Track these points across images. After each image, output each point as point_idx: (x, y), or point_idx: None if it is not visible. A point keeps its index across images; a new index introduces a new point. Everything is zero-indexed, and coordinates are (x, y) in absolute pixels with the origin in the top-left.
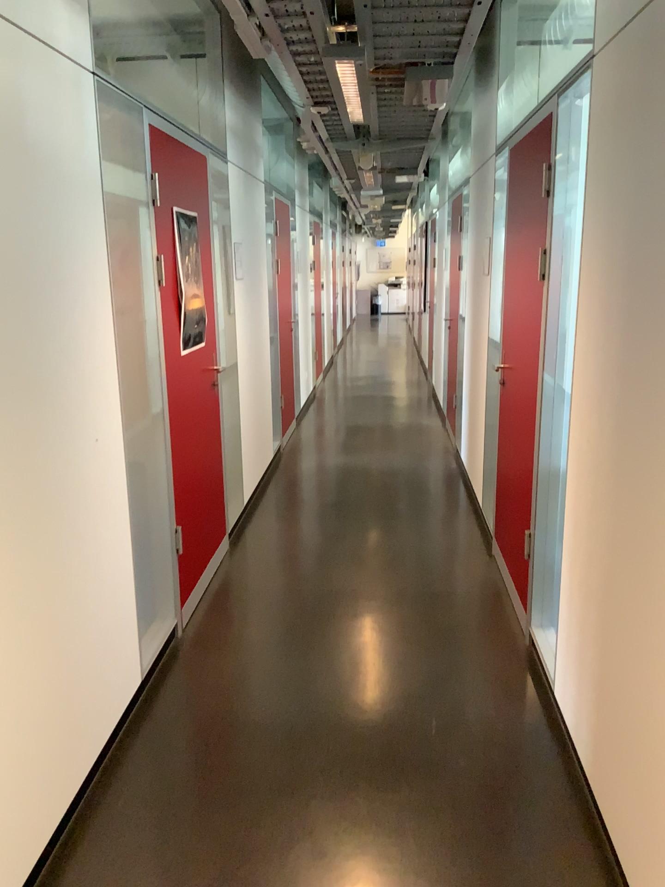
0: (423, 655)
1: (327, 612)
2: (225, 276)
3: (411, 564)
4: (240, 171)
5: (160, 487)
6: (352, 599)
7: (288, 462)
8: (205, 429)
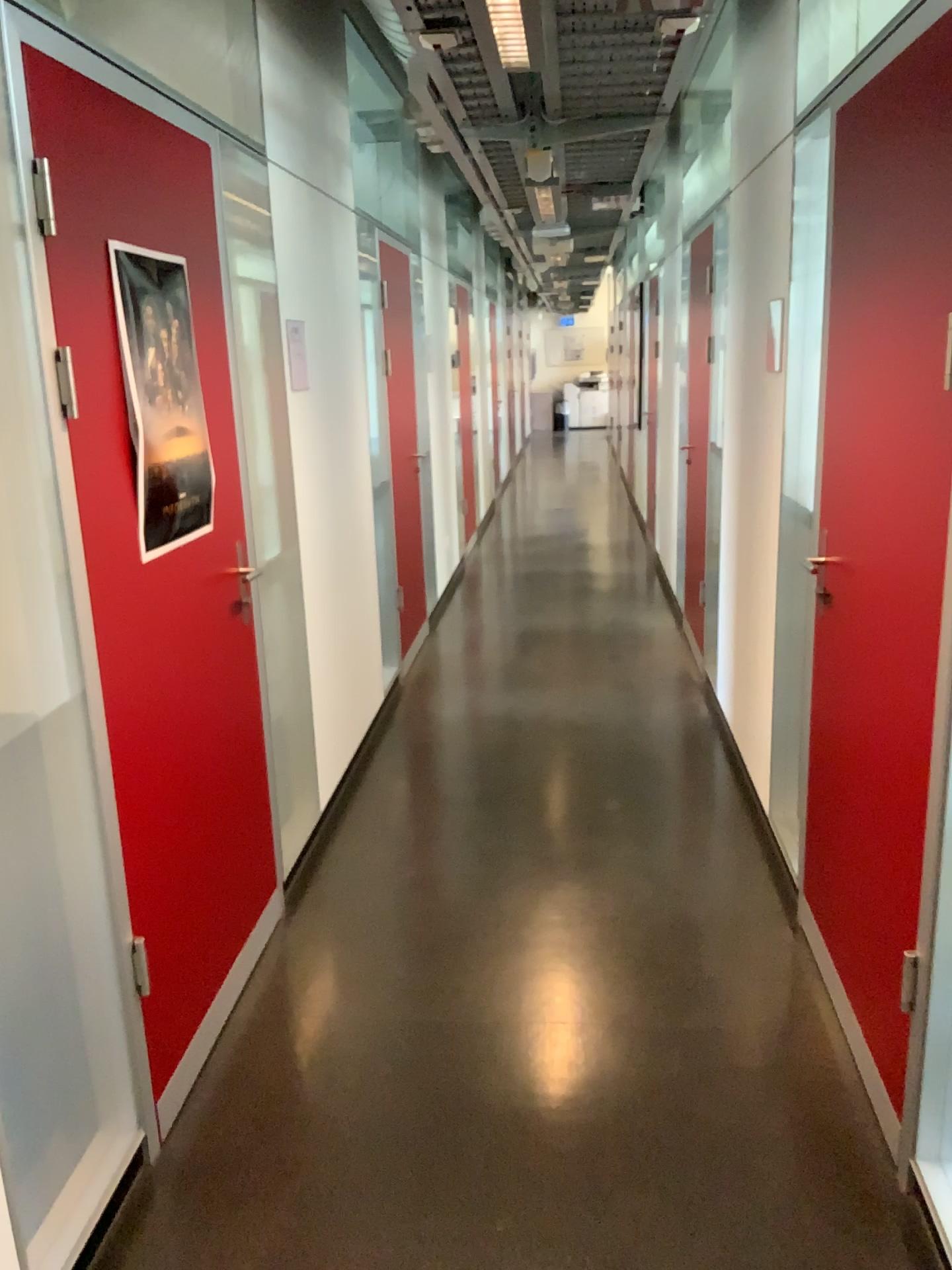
0: (678, 1239)
1: (468, 1091)
2: (268, 387)
3: (637, 956)
4: (300, 183)
5: (87, 865)
6: (520, 1054)
7: (410, 709)
8: (215, 703)
